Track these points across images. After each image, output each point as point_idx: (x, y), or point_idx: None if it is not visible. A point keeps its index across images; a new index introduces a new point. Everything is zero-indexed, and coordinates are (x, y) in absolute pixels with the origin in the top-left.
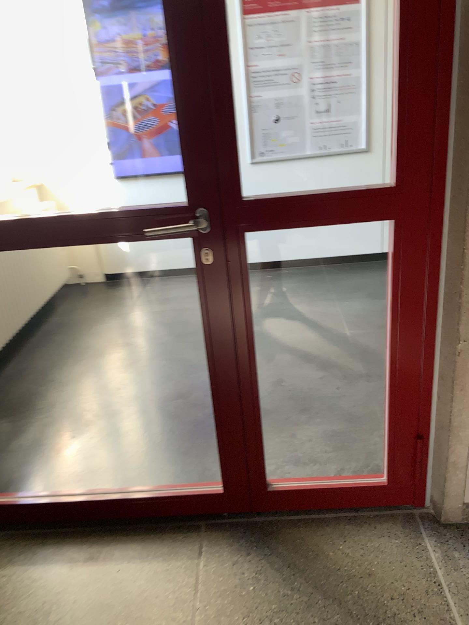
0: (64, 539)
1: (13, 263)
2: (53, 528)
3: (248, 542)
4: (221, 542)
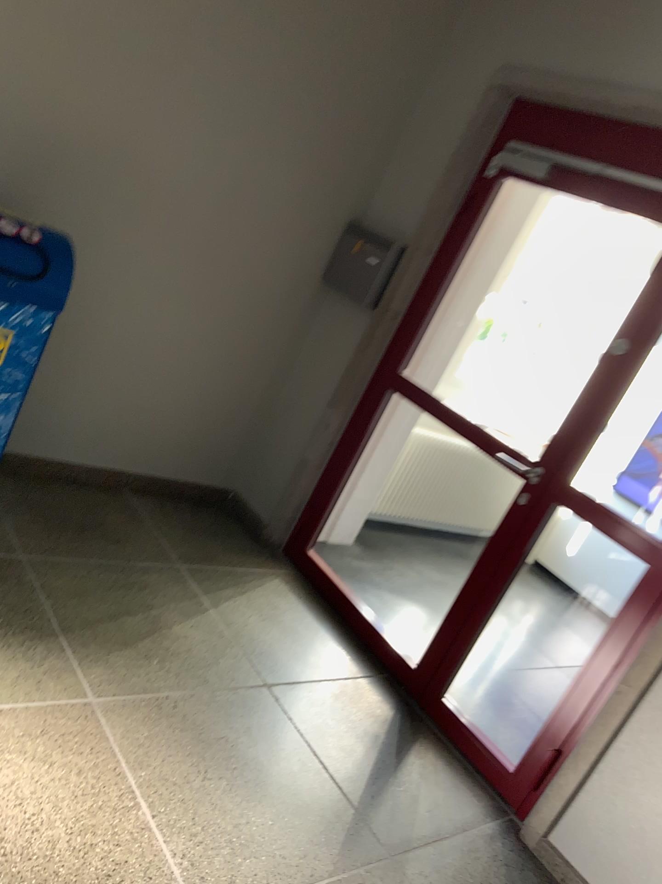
0: (317, 604)
1: (467, 476)
2: (318, 597)
3: (395, 702)
4: (382, 687)
